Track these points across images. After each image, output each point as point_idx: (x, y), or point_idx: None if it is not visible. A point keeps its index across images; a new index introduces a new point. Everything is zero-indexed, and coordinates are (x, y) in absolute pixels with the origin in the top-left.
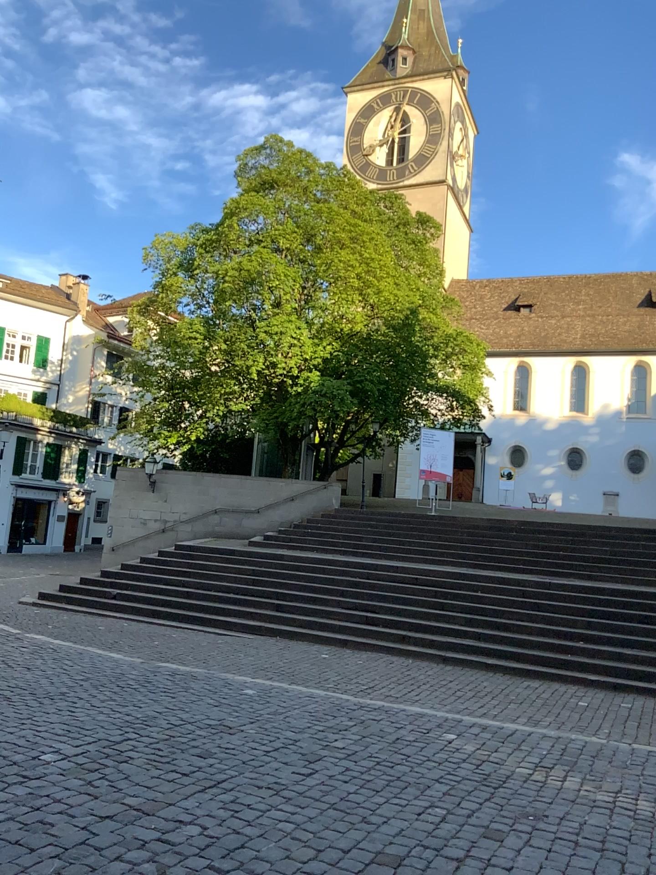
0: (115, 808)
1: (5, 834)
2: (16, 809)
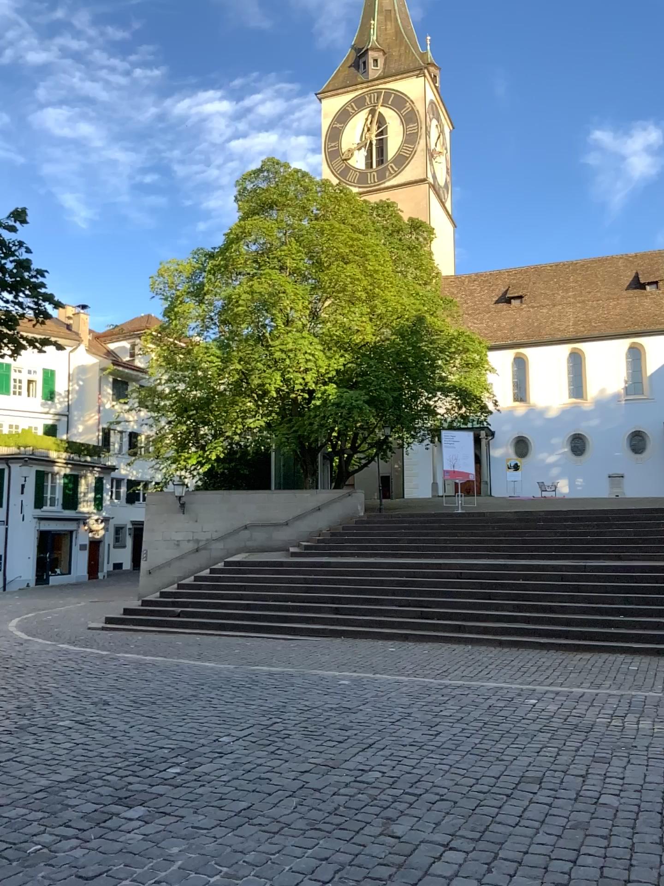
0: (308, 765)
1: (242, 785)
2: (237, 770)
